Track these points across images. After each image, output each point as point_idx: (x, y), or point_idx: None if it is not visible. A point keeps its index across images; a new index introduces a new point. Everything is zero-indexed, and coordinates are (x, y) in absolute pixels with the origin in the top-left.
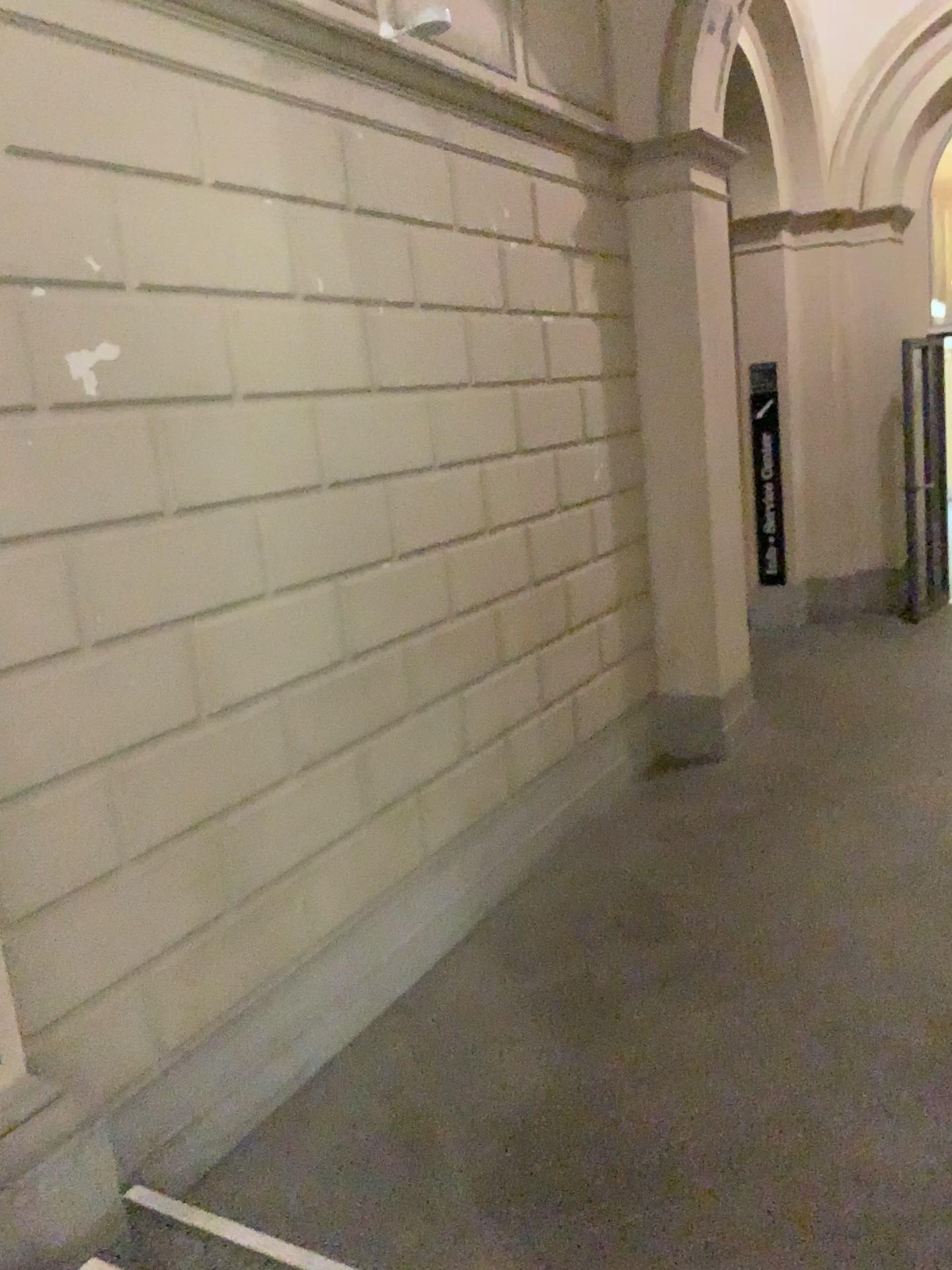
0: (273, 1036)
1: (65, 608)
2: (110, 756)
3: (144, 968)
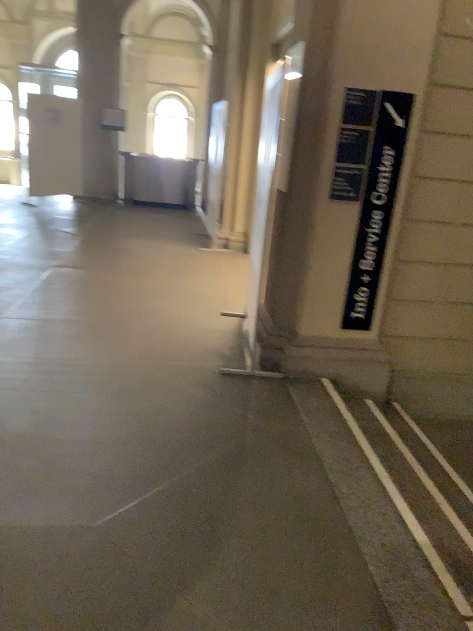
0: (467, 396)
1: (451, 207)
2: (446, 263)
3: (428, 339)
